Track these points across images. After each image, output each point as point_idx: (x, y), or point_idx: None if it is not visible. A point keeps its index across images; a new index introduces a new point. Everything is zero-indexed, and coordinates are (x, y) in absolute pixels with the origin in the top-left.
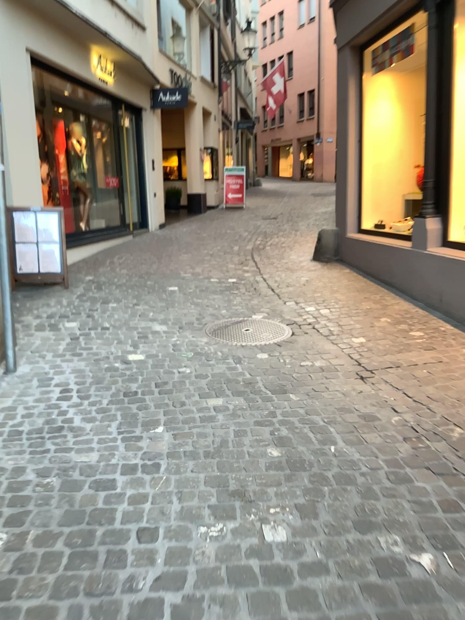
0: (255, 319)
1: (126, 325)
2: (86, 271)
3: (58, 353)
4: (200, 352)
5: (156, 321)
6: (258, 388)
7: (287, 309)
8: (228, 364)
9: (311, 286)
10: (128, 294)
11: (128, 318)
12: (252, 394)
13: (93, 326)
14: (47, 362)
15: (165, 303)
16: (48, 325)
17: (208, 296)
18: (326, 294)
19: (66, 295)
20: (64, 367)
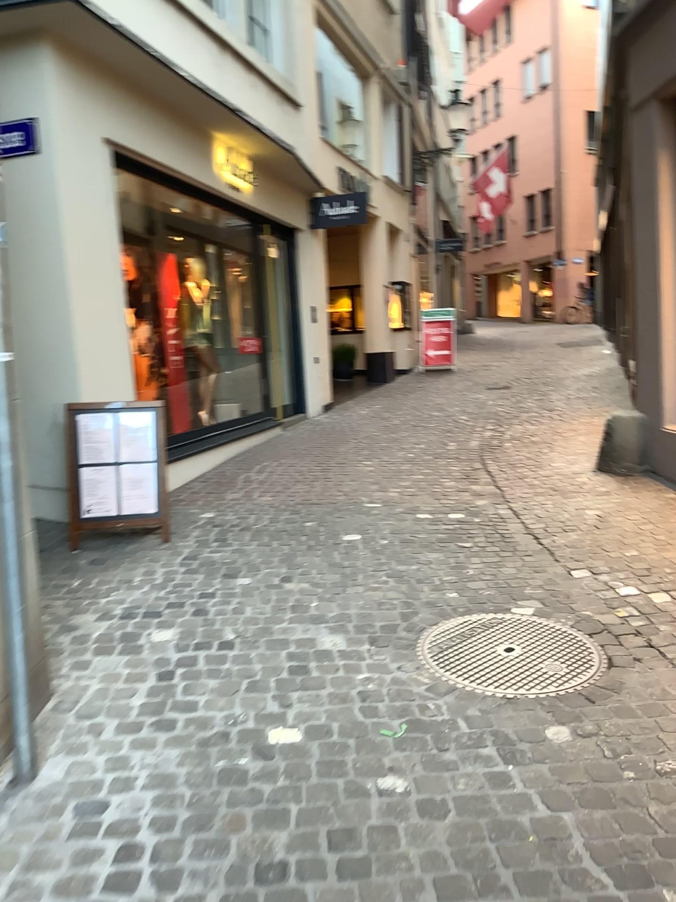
0: (521, 620)
1: (266, 640)
2: (200, 507)
3: (126, 724)
4: (423, 724)
5: (324, 628)
6: (577, 866)
7: (580, 593)
8: (490, 768)
9: (614, 535)
10: (271, 557)
11: (270, 620)
12: (567, 890)
13: (202, 642)
14: (99, 755)
15: (340, 579)
16: (117, 640)
17: (419, 559)
18: (648, 554)
19: (161, 561)
20: (131, 773)
